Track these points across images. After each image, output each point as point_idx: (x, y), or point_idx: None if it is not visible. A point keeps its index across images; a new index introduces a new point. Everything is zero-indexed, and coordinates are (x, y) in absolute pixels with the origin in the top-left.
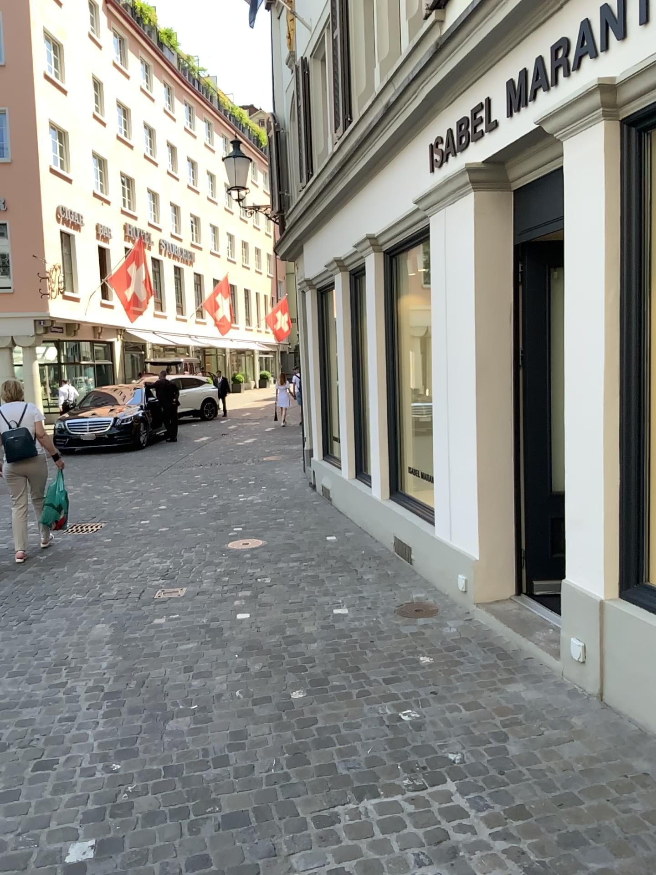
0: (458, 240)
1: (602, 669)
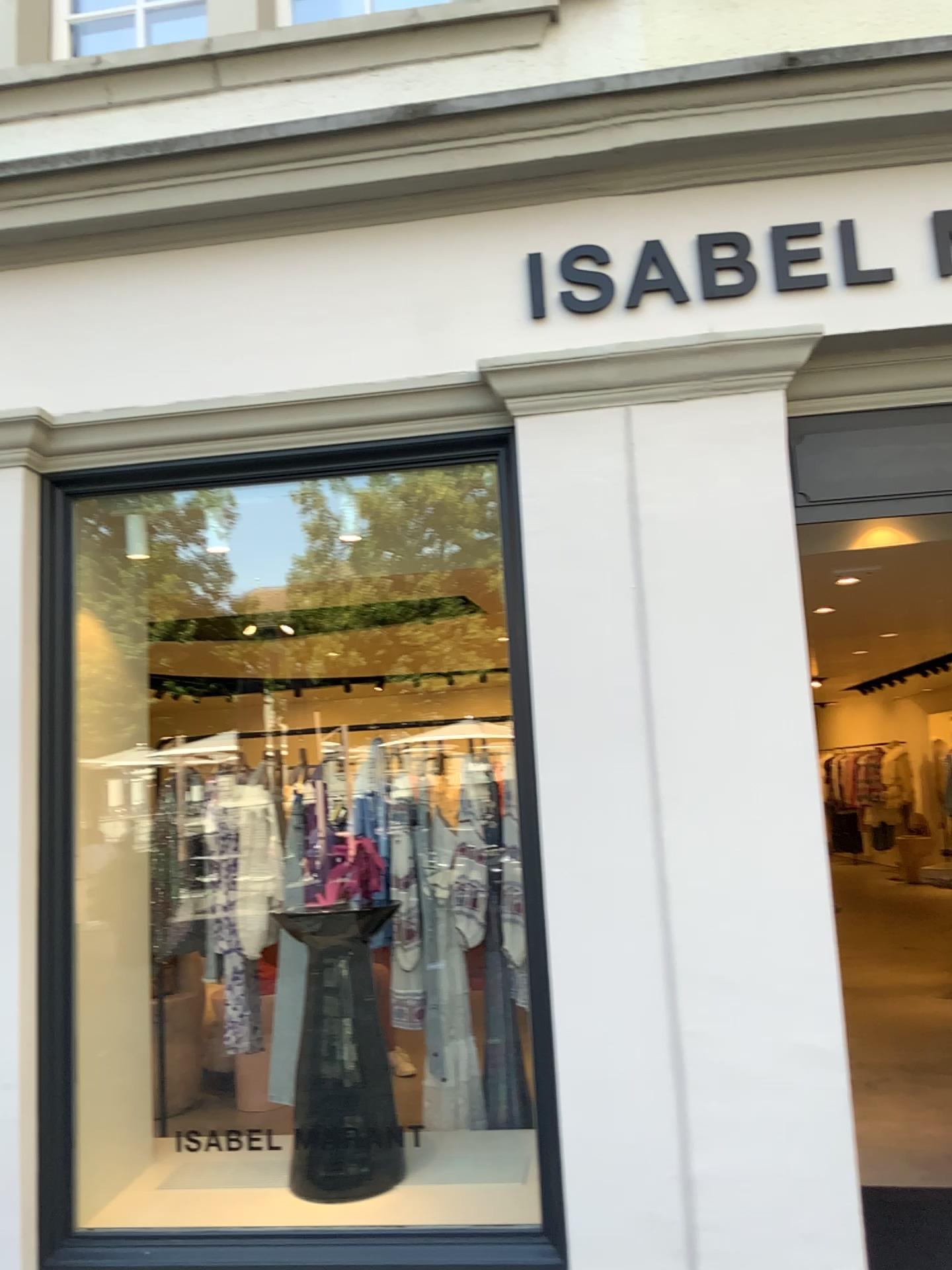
0: (701, 487)
1: None
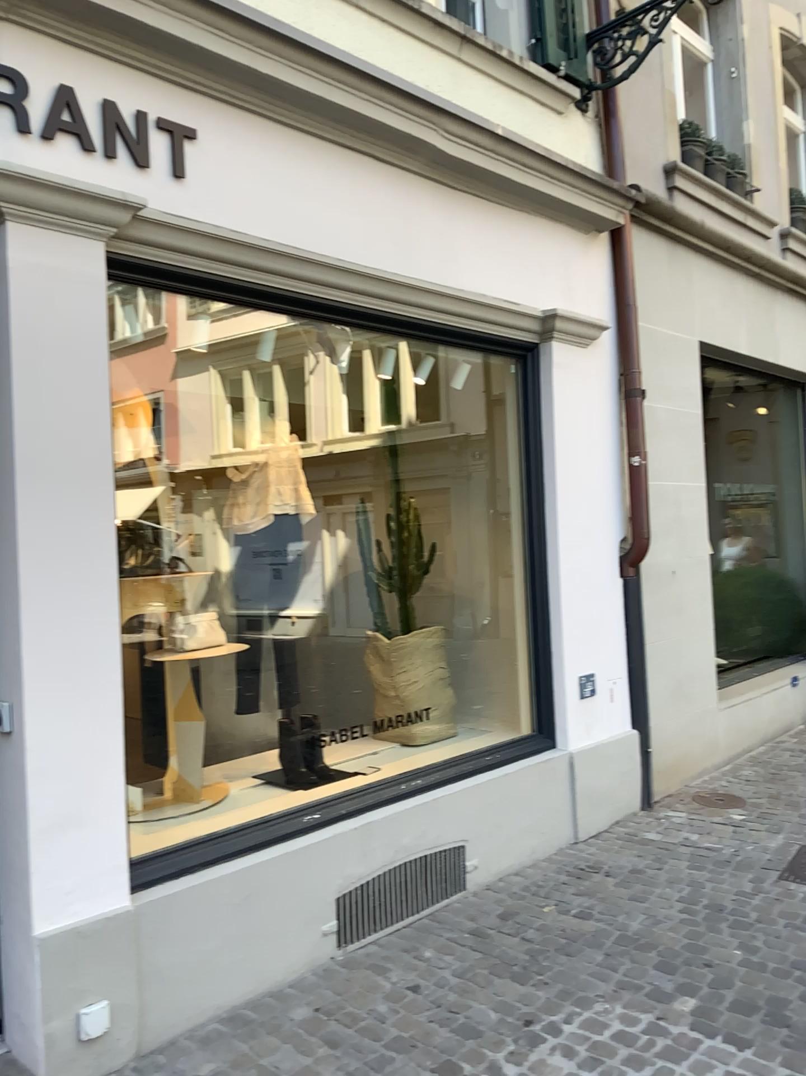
0: None
1: (146, 1006)
